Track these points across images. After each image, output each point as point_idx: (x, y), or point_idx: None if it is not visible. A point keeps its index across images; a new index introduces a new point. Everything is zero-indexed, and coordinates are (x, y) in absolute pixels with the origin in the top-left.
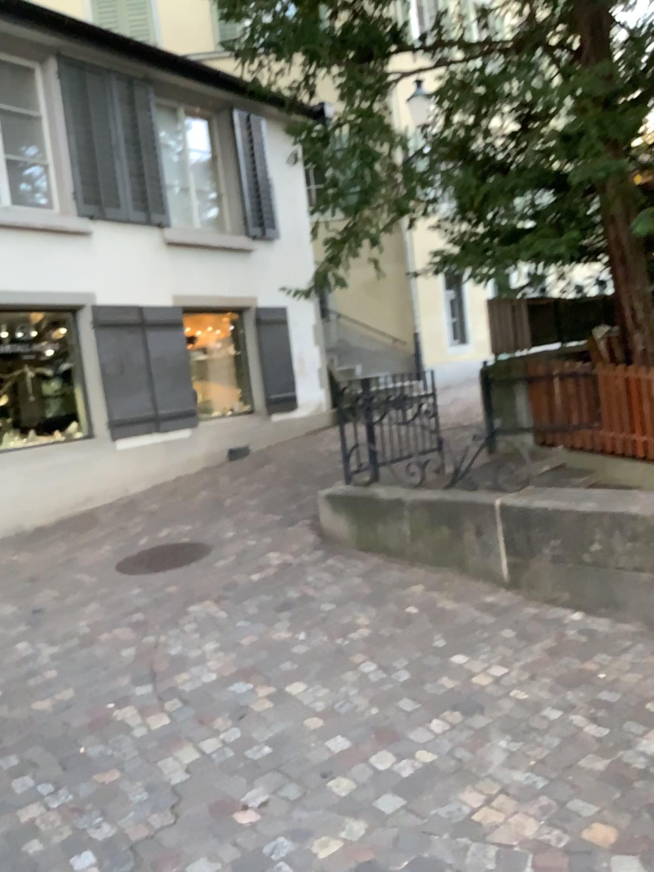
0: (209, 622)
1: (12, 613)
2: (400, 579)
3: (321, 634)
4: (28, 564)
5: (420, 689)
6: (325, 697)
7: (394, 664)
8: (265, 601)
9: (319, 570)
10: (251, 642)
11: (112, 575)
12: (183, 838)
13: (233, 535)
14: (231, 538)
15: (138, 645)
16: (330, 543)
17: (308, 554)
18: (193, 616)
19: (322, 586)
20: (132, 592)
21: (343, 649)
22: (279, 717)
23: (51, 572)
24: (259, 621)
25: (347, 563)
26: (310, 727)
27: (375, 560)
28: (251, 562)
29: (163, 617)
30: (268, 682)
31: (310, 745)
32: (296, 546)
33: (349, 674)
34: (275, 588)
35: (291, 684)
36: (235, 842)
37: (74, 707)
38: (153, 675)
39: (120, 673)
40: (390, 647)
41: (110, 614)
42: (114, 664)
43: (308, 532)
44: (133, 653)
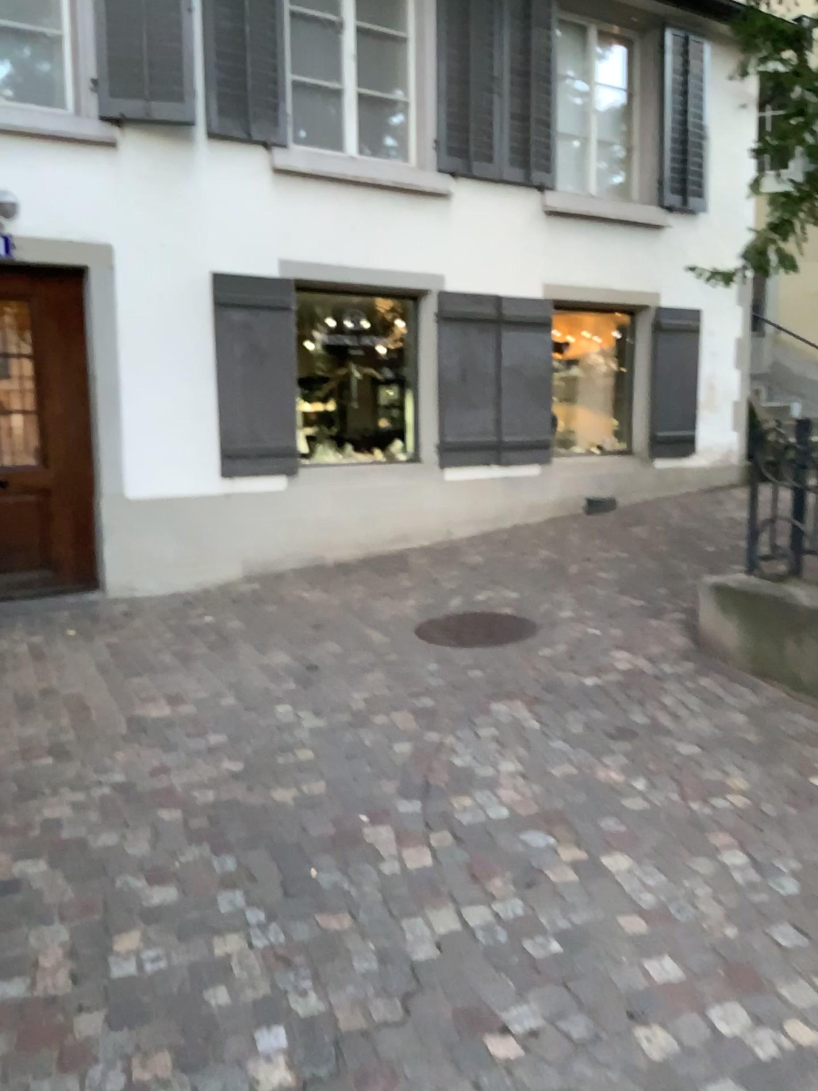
0: (516, 733)
1: (281, 666)
2: (809, 729)
3: (670, 788)
4: (315, 607)
5: (814, 918)
6: (657, 889)
7: (776, 866)
8: (598, 719)
9: (686, 689)
10: (565, 775)
11: (407, 641)
12: (407, 1052)
13: (574, 616)
14: (570, 620)
15: (417, 744)
16: (709, 652)
17: (673, 663)
18: (495, 719)
19: (685, 714)
20: (426, 668)
21: (700, 820)
22: (582, 903)
23: (338, 623)
24: (584, 747)
25: (729, 687)
26: (625, 933)
27: (773, 691)
28: (589, 658)
29: (457, 712)
30: (578, 843)
31: (619, 963)
32: (658, 648)
33: (700, 863)
34: (615, 703)
35: (610, 855)
36: (477, 1088)
37: (318, 811)
38: (425, 792)
39: (385, 777)
40: (774, 835)
41: (393, 693)
42: (380, 763)
43: (679, 630)
44: (408, 753)
